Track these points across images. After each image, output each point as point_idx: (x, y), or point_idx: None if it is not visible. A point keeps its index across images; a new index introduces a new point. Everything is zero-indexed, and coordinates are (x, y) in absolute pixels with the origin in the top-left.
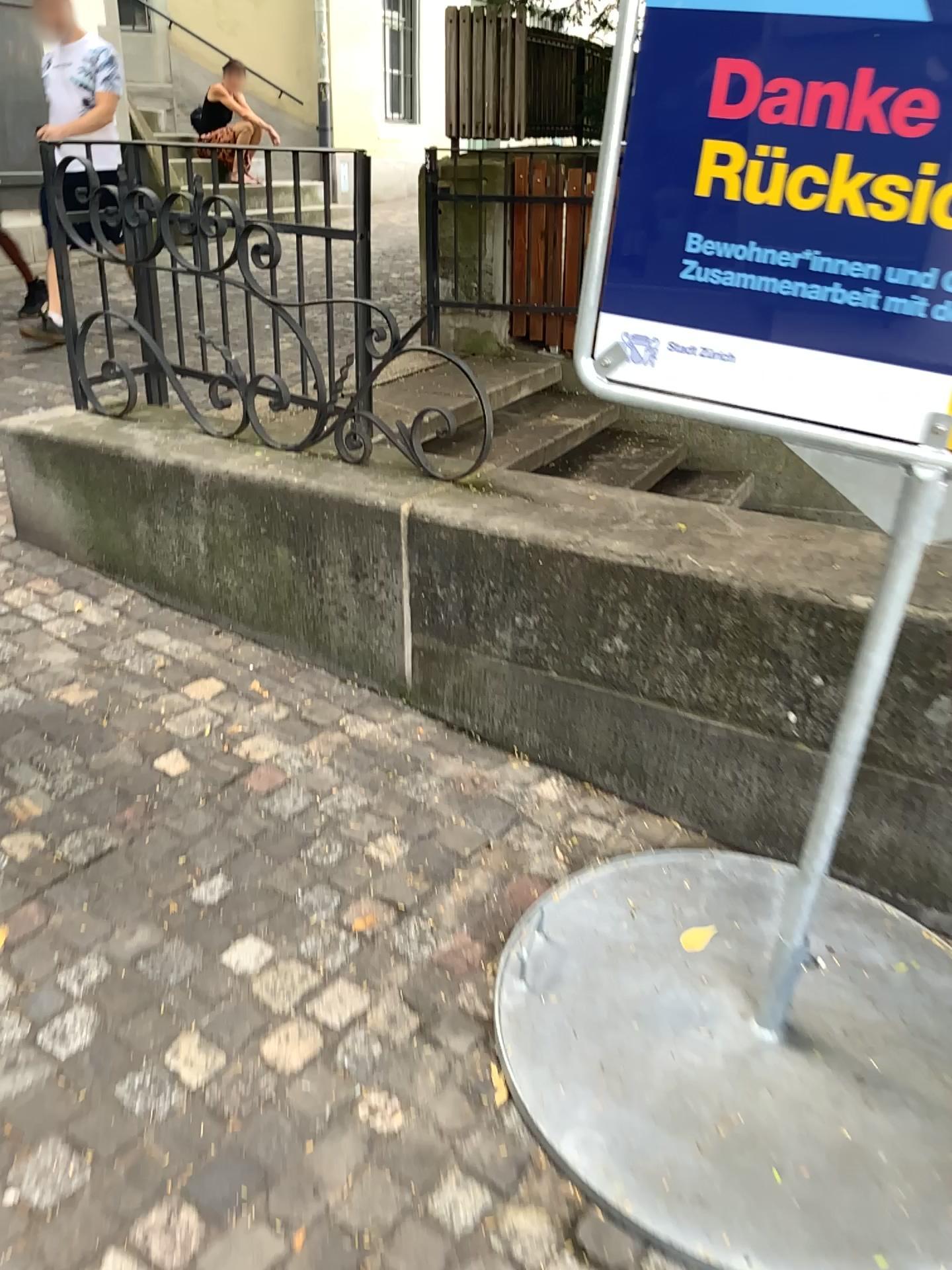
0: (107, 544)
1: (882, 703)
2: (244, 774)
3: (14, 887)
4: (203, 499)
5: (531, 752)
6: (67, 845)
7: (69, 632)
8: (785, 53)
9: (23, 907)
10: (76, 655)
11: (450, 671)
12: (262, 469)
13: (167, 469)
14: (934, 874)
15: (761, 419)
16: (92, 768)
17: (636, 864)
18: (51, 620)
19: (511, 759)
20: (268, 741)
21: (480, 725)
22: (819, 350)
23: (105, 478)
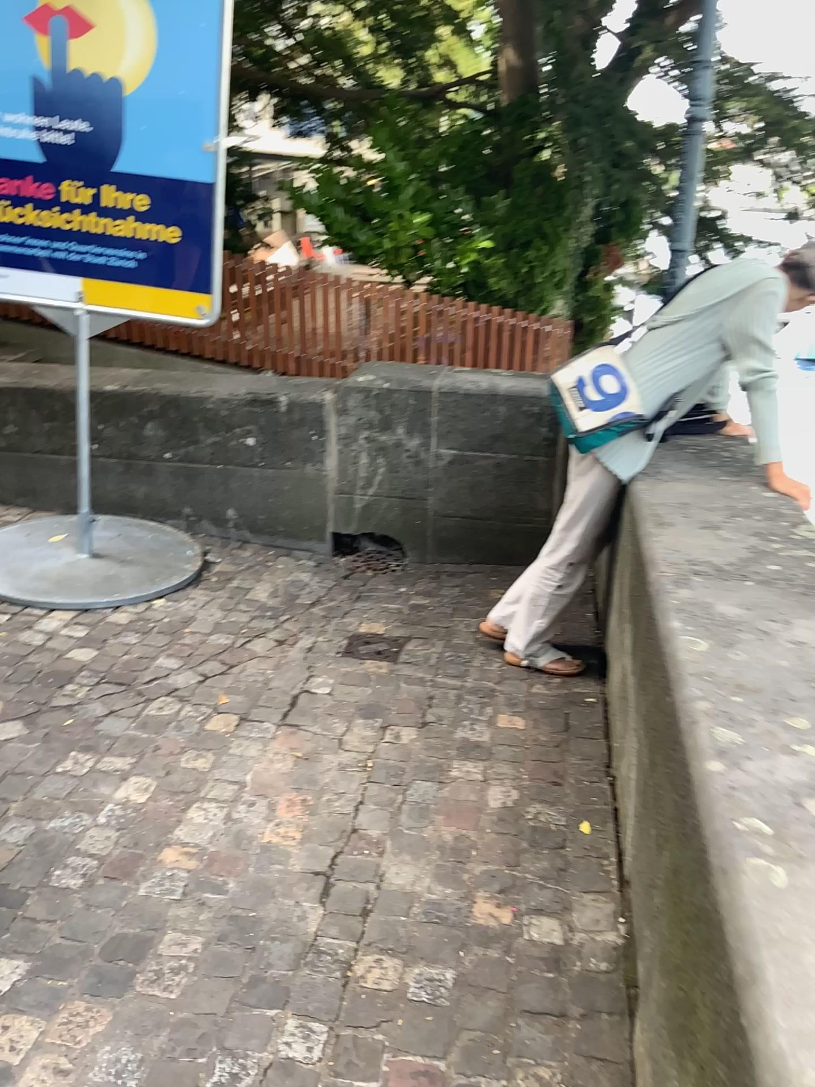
0: None
1: (128, 431)
2: None
3: None
4: None
5: None
6: None
7: None
8: (6, 172)
9: None
10: None
11: None
12: None
13: None
14: (165, 503)
15: (24, 299)
16: None
17: (32, 523)
18: None
19: None
20: None
21: None
22: (40, 273)
23: None
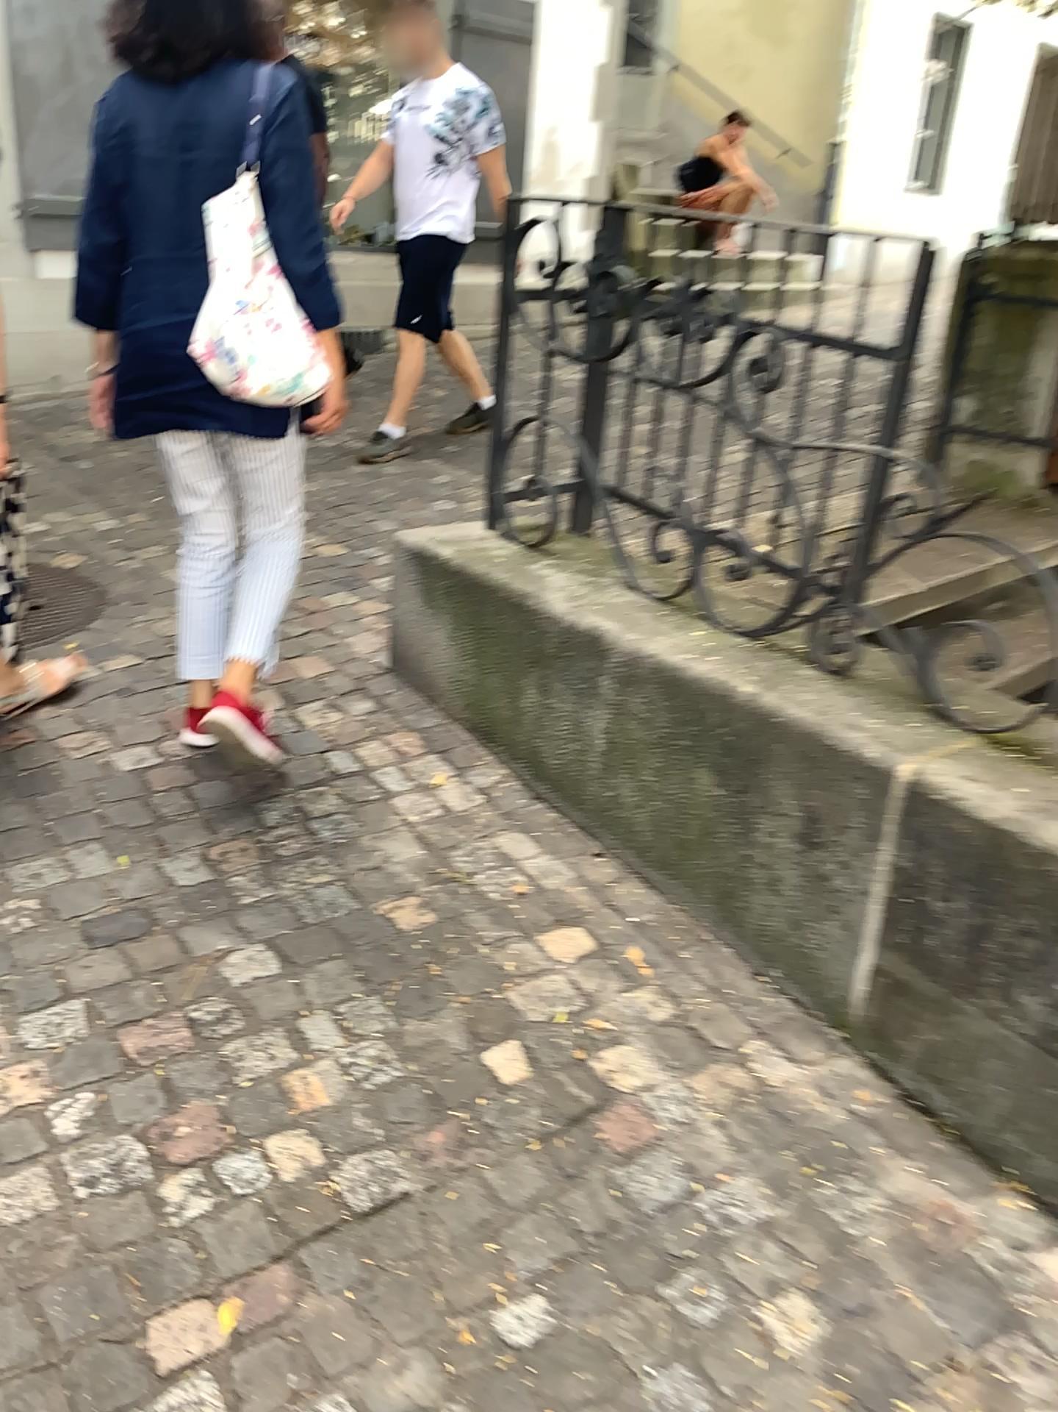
0: (486, 705)
1: None
2: (601, 1110)
3: (263, 1229)
4: (616, 685)
5: (1038, 1189)
6: (346, 1173)
7: (417, 817)
8: None
9: (267, 1270)
10: (419, 856)
11: (925, 1021)
12: (702, 662)
13: (577, 634)
14: None
15: None
16: (404, 1045)
17: None
18: (401, 796)
19: (1001, 1186)
20: (641, 1058)
21: (957, 1115)
22: None
23: (499, 625)
